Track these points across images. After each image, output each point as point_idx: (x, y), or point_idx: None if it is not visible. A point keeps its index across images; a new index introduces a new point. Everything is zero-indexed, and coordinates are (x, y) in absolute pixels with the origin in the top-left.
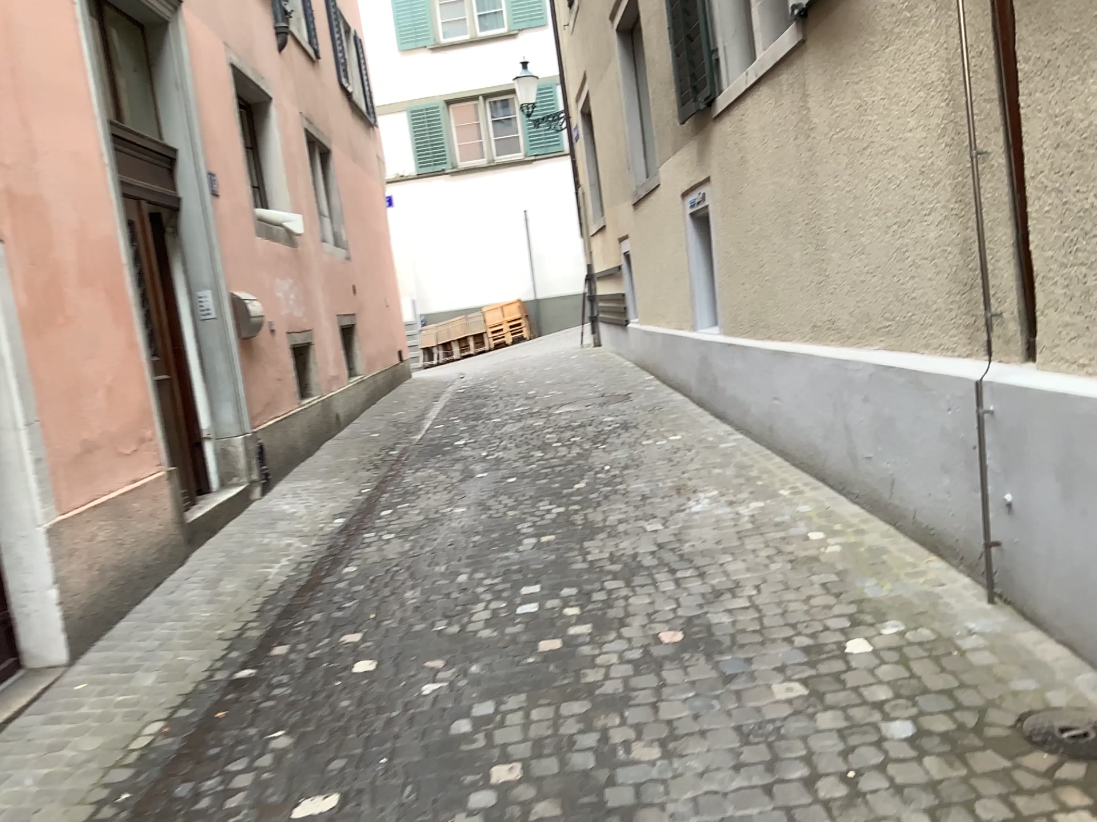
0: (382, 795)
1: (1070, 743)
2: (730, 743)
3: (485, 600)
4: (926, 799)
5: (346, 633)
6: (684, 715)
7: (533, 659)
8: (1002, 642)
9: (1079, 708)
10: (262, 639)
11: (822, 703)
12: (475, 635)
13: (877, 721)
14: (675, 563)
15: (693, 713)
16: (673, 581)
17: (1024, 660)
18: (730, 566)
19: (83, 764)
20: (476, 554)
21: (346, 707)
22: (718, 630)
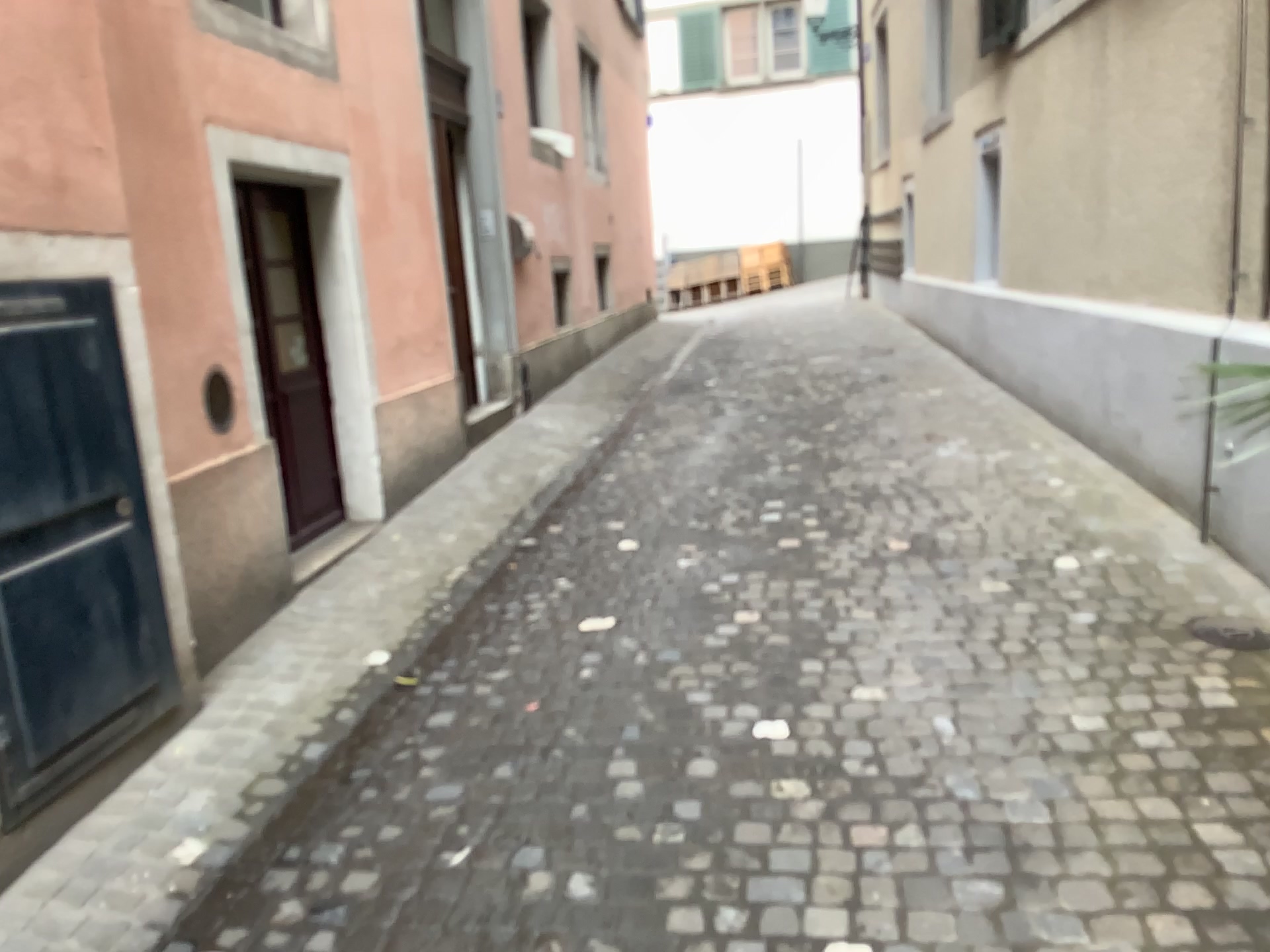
0: (651, 623)
1: (1227, 637)
2: (938, 614)
3: (735, 507)
4: (1091, 657)
5: (611, 522)
6: (903, 594)
7: (776, 550)
8: (1199, 569)
9: (1246, 616)
10: (537, 519)
11: (1023, 595)
12: (725, 531)
13: (1066, 609)
14: (914, 493)
15: (910, 594)
16: (910, 506)
17: (1214, 583)
18: (965, 498)
19: (409, 585)
20: (727, 473)
21: (617, 569)
22: (944, 542)
